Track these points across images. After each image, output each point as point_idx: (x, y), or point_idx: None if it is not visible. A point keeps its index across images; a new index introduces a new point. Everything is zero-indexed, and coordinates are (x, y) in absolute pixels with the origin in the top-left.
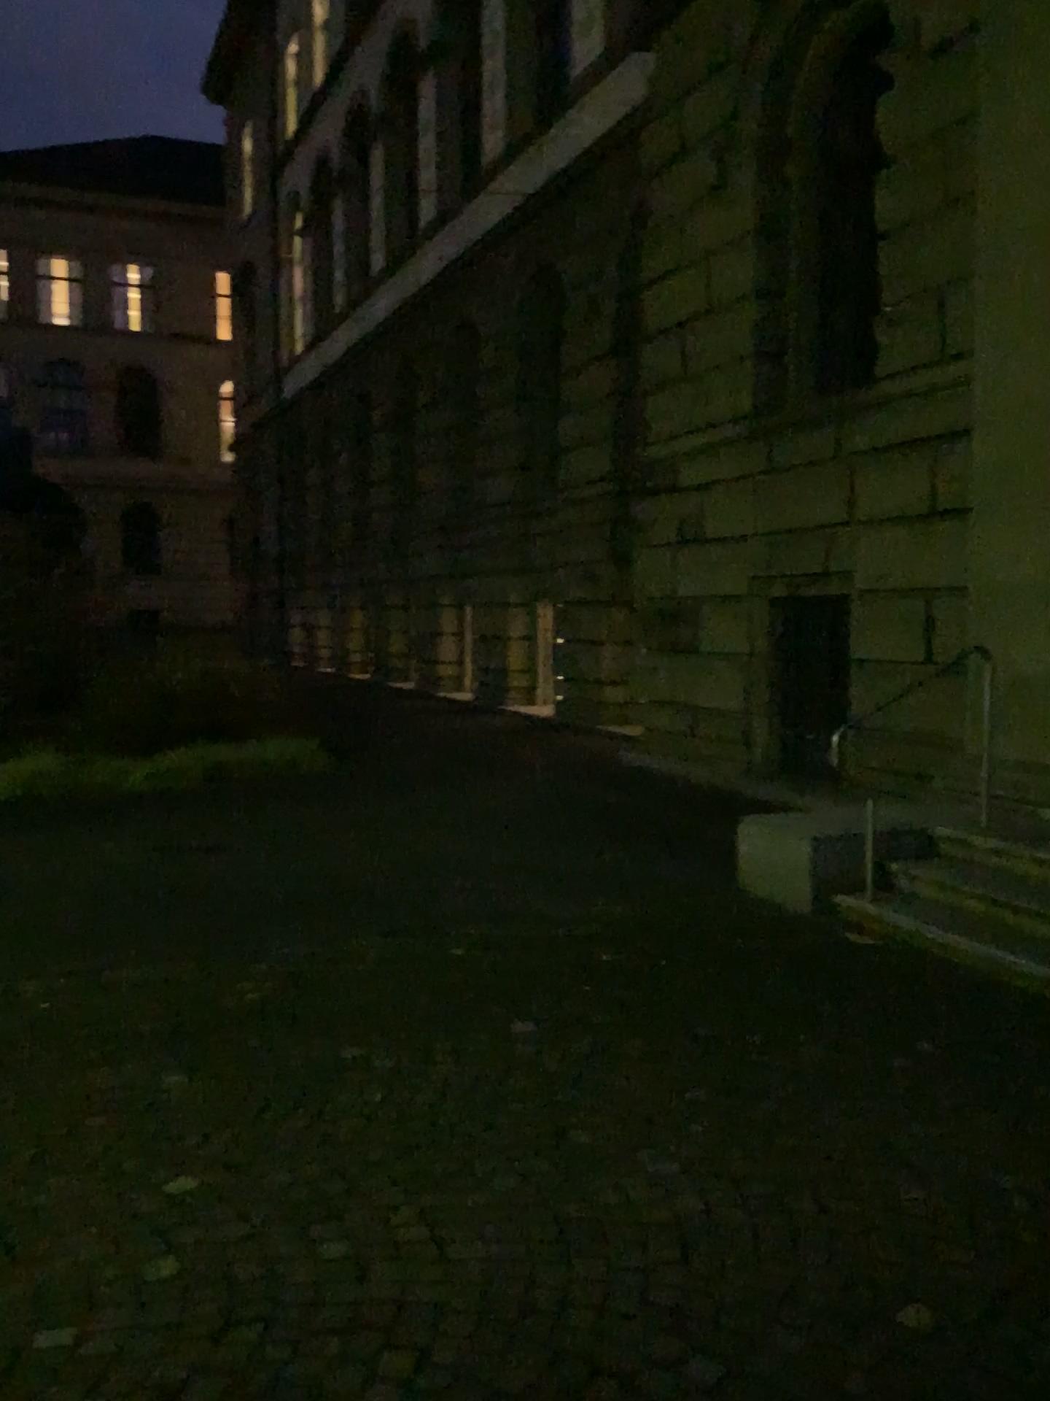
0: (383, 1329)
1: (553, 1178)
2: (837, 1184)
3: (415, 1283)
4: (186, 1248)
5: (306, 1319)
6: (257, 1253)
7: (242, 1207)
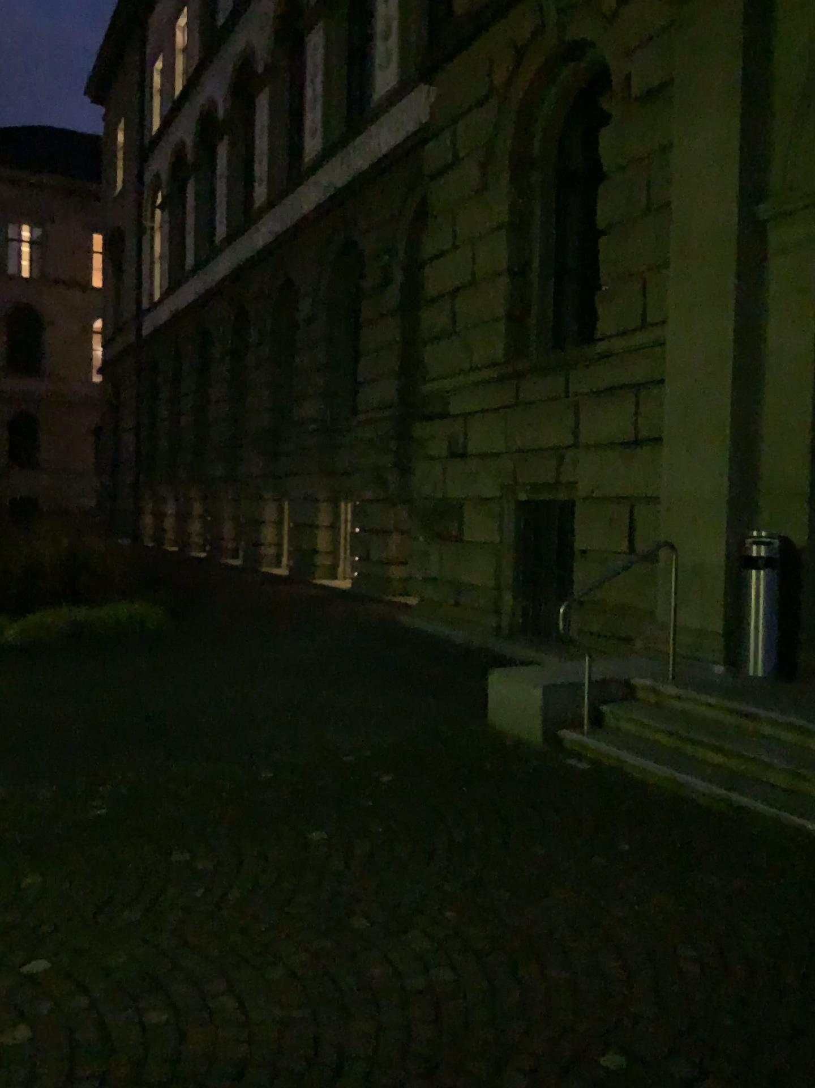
0: (198, 1077)
1: (337, 952)
2: (555, 953)
3: (225, 1038)
4: (40, 1015)
5: (136, 1070)
6: (97, 1018)
7: (86, 981)
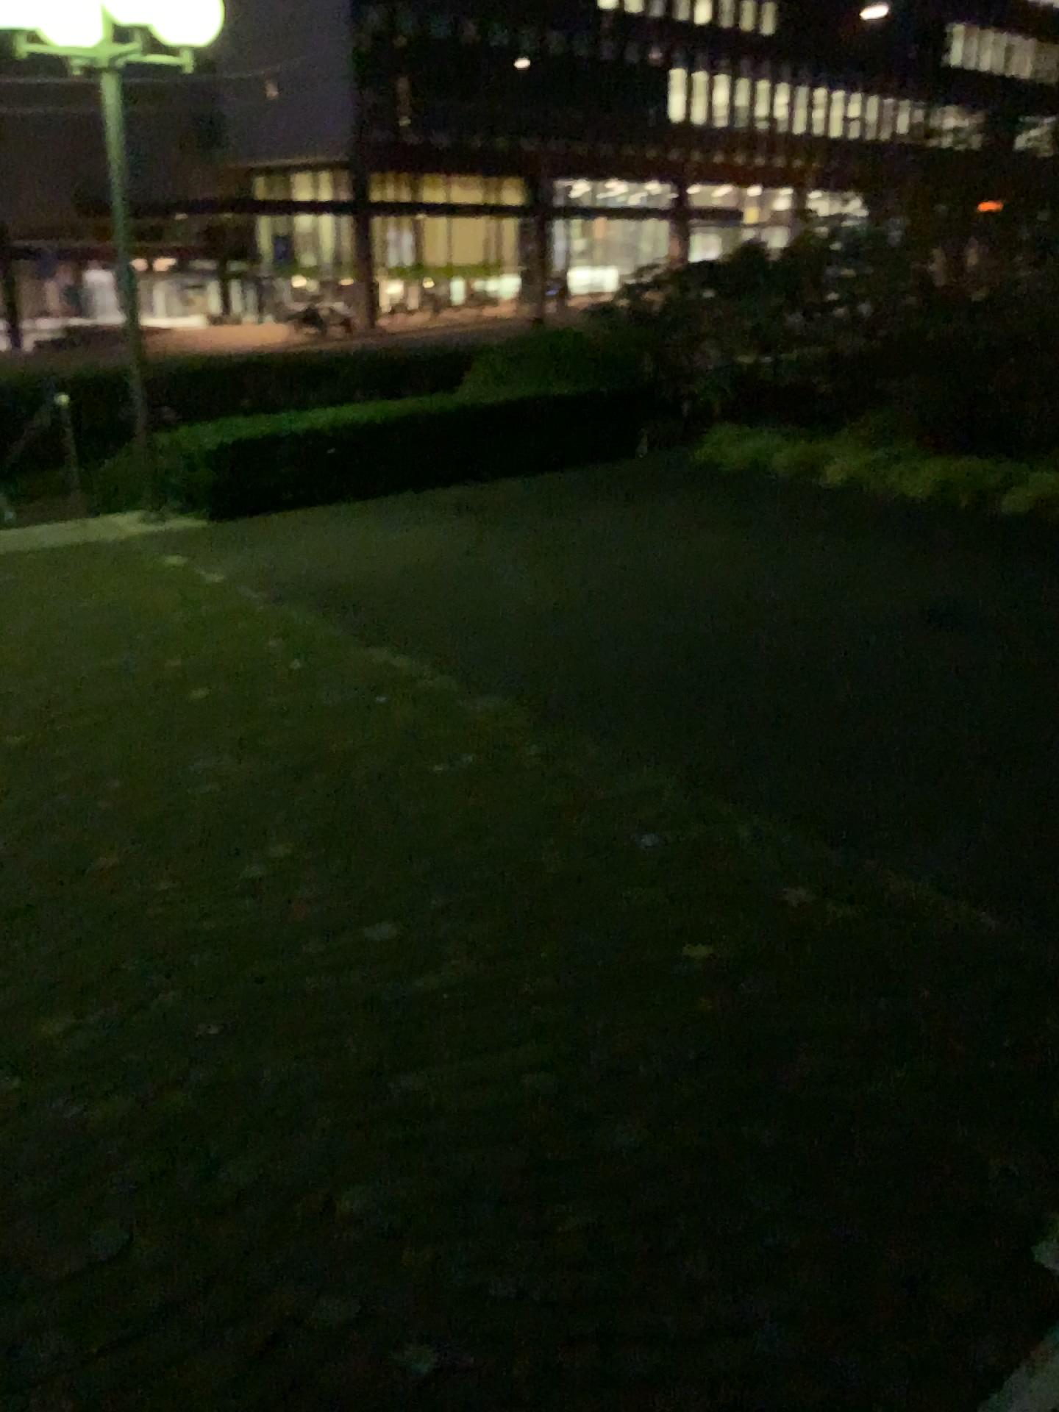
0: None
1: None
2: None
3: None
4: None
5: None
6: None
7: None
